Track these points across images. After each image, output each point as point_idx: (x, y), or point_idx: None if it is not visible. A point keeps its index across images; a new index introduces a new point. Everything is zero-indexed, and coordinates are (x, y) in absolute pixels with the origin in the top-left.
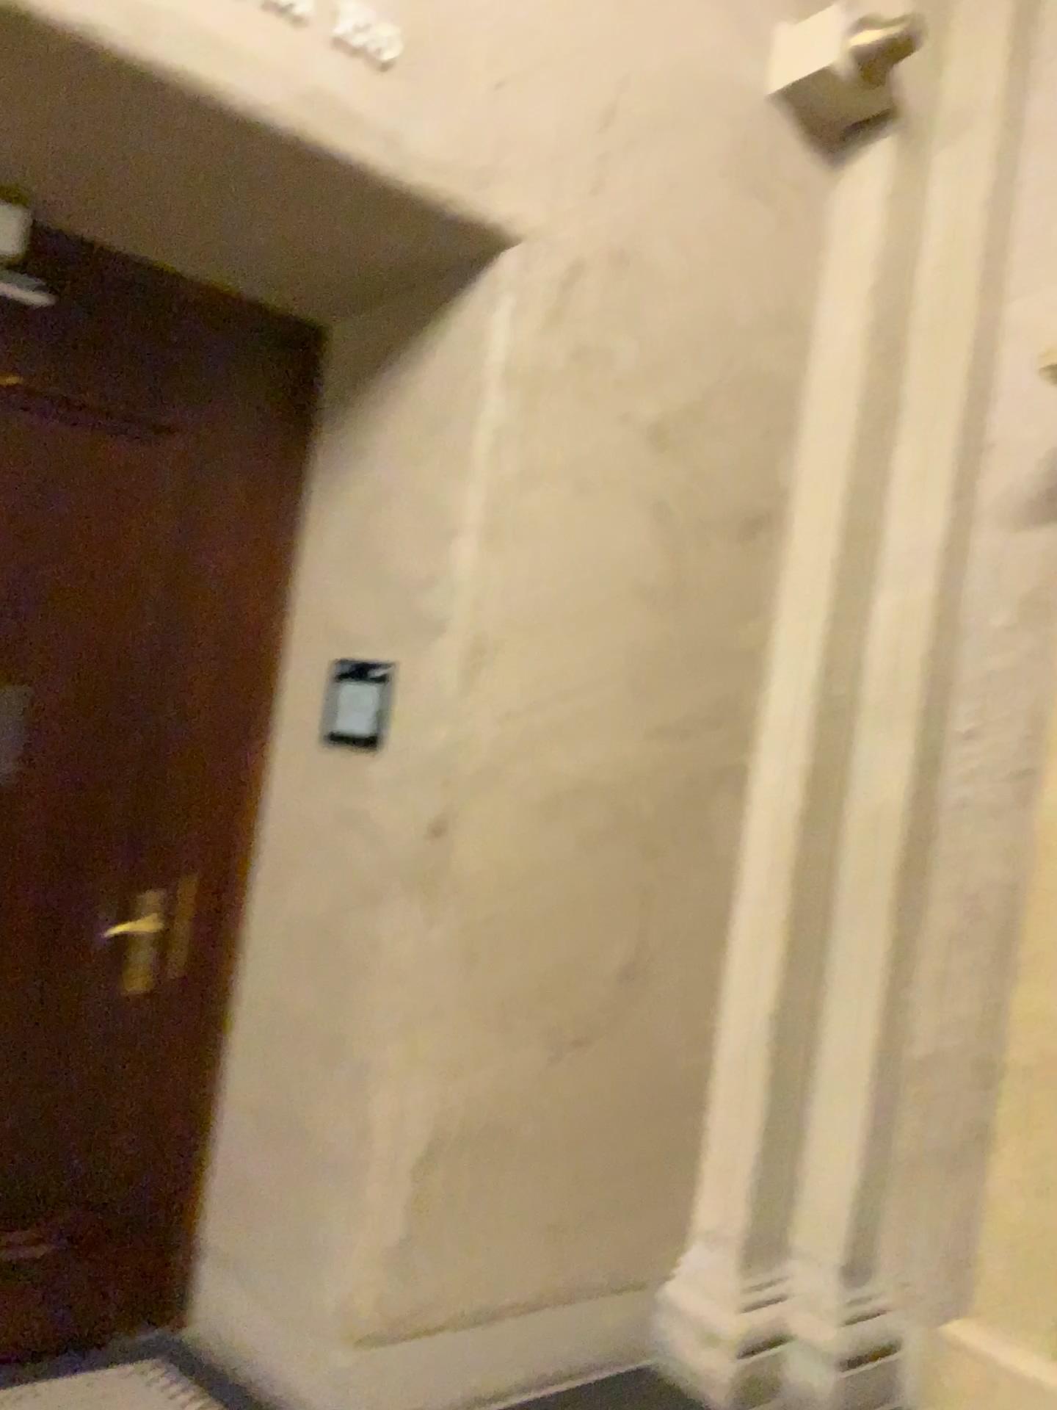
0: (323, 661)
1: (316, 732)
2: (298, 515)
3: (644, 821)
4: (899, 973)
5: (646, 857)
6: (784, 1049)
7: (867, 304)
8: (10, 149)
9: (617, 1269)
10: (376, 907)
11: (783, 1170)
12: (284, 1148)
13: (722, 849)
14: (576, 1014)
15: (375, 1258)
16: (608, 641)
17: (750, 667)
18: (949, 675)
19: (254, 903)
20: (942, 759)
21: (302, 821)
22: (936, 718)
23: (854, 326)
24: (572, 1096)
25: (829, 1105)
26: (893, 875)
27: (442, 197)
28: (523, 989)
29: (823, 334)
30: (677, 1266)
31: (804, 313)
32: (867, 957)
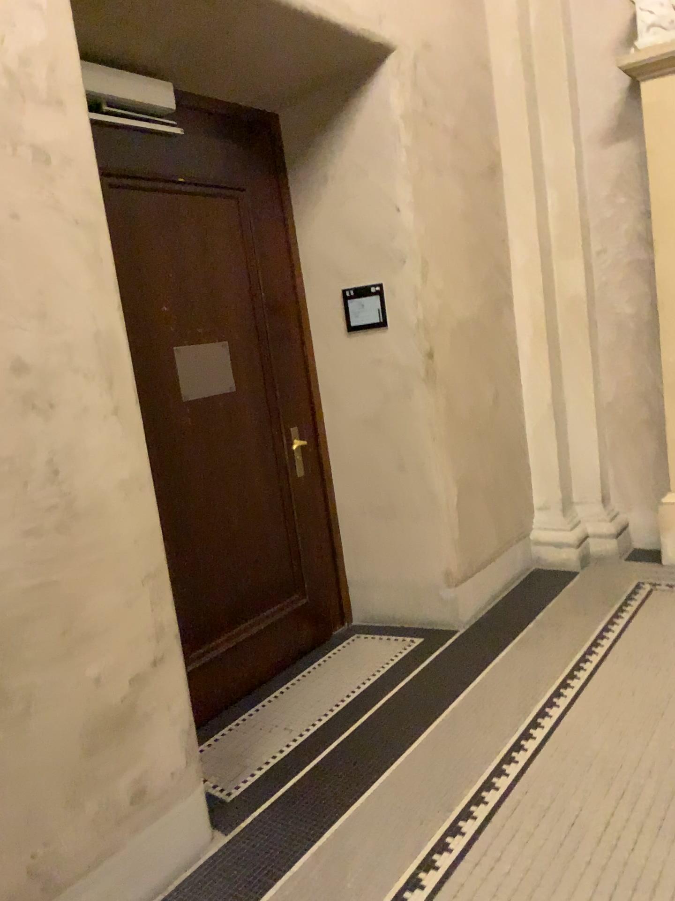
0: (333, 292)
1: (342, 328)
2: (292, 221)
3: (485, 329)
4: (596, 367)
5: (489, 346)
6: (555, 417)
7: (512, 45)
8: (174, 53)
9: (516, 533)
10: (411, 398)
11: (568, 468)
12: (388, 523)
13: (509, 335)
14: (484, 424)
15: (454, 547)
16: (459, 246)
17: (503, 244)
18: (589, 225)
19: (331, 420)
20: (595, 265)
21: (347, 373)
22: (588, 247)
23: (509, 58)
24: (490, 461)
25: (579, 434)
26: (585, 324)
27: (365, 34)
28: (467, 419)
29: (496, 66)
30: (536, 524)
31: (486, 56)
32: (581, 365)
